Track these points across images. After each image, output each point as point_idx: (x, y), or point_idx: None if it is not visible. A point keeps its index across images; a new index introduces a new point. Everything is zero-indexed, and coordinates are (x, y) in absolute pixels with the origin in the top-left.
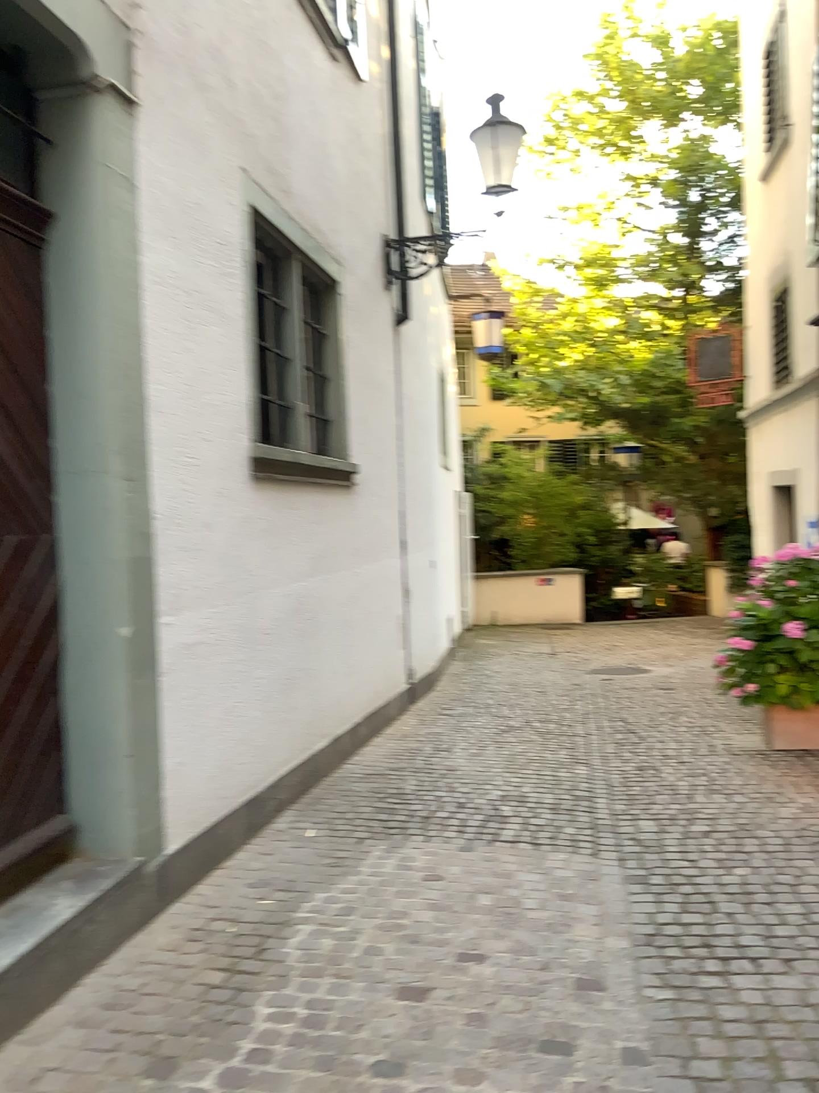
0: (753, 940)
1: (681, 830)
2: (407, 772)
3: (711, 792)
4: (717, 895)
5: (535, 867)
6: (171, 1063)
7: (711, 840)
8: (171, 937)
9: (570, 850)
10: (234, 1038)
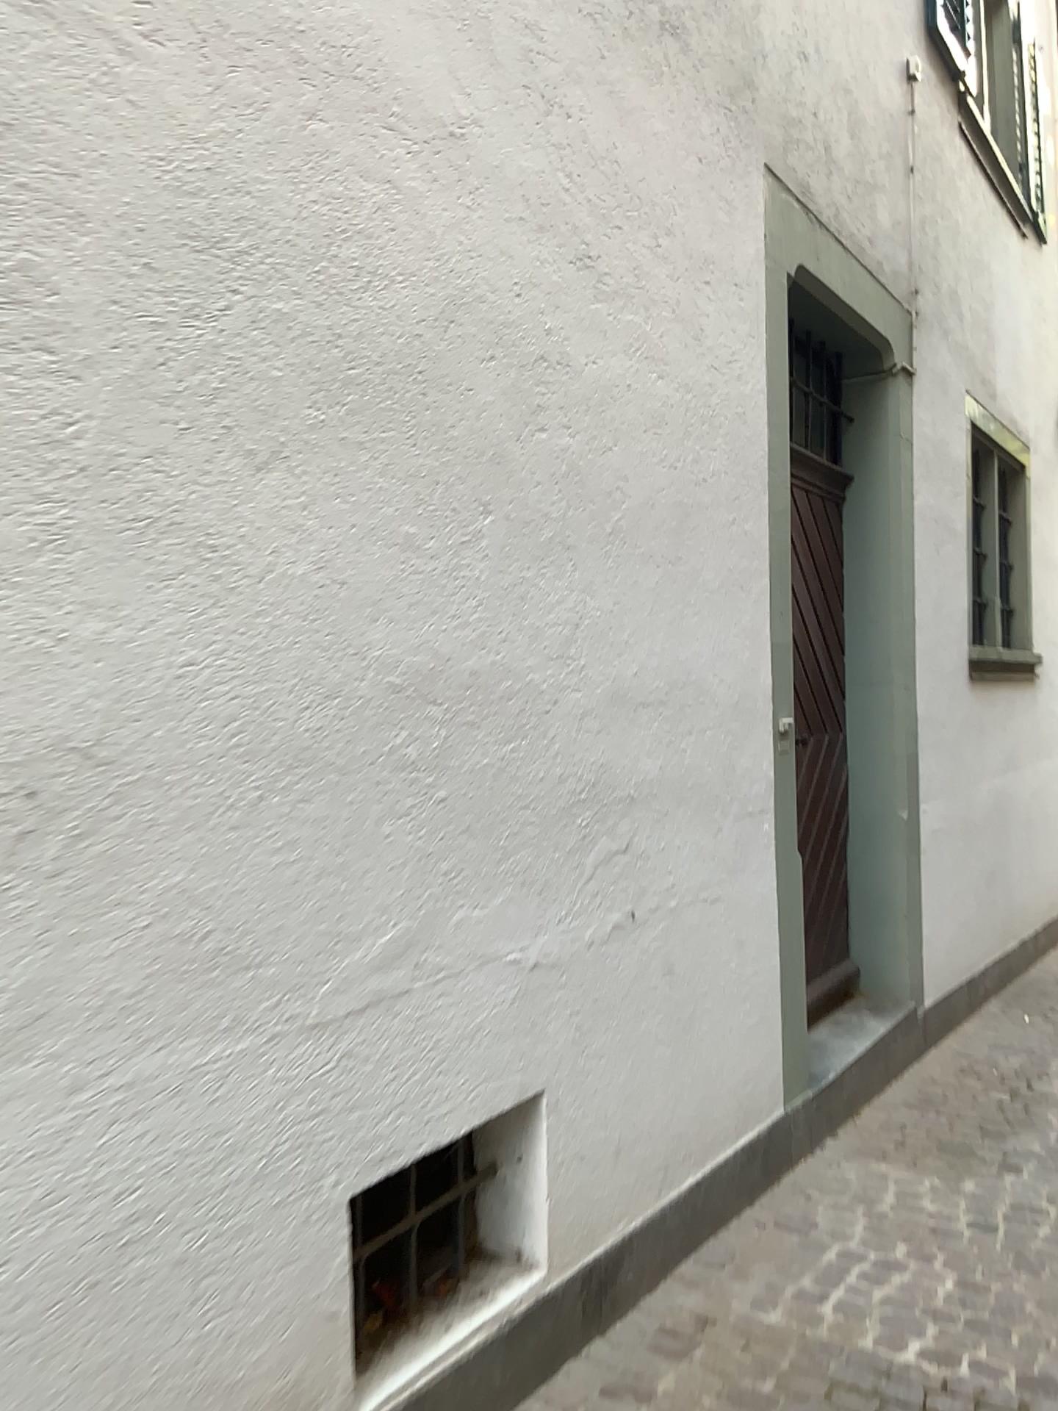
0: None
1: None
2: None
3: None
4: None
5: None
6: (1004, 1131)
7: None
8: (951, 1066)
9: None
10: (1046, 1127)
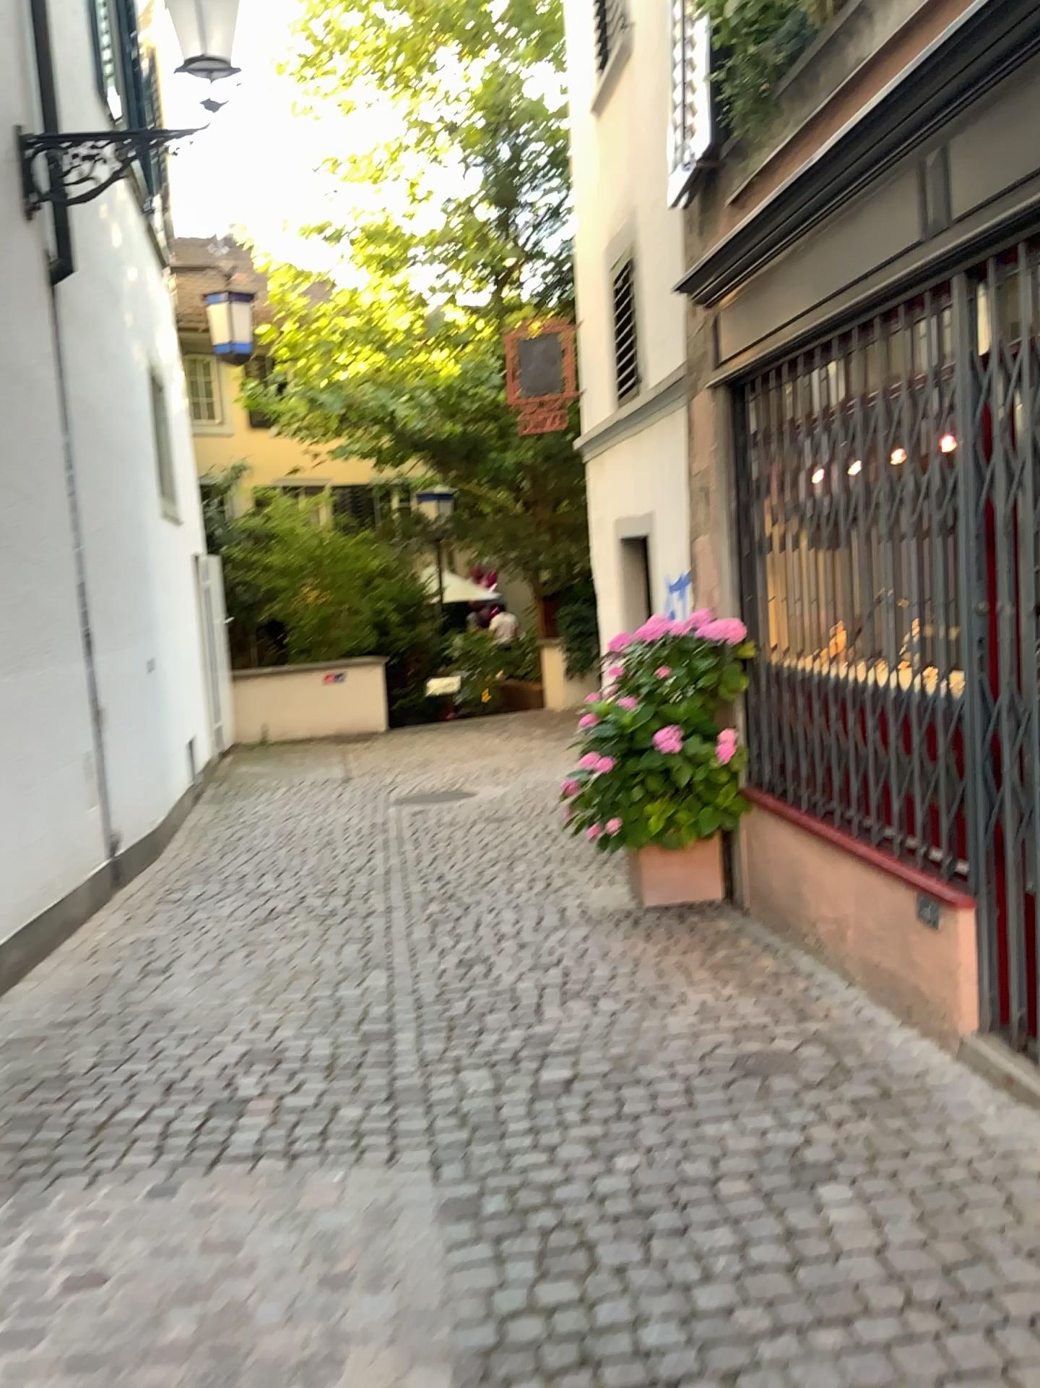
0: (666, 1339)
1: (529, 1087)
2: (79, 1027)
3: (568, 1002)
4: (595, 1232)
5: (281, 1220)
6: None
7: (575, 1103)
8: None
9: (347, 1166)
10: None
